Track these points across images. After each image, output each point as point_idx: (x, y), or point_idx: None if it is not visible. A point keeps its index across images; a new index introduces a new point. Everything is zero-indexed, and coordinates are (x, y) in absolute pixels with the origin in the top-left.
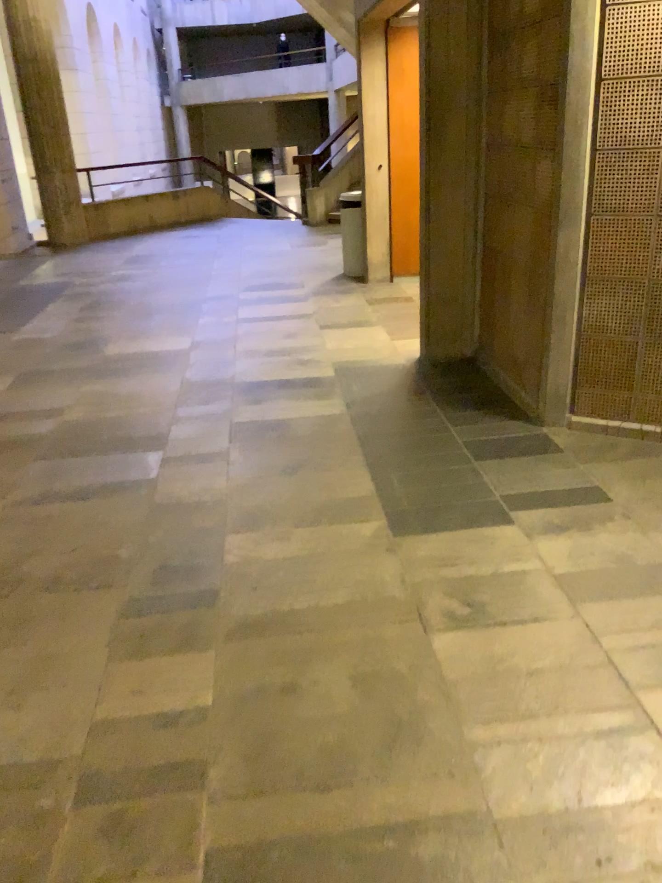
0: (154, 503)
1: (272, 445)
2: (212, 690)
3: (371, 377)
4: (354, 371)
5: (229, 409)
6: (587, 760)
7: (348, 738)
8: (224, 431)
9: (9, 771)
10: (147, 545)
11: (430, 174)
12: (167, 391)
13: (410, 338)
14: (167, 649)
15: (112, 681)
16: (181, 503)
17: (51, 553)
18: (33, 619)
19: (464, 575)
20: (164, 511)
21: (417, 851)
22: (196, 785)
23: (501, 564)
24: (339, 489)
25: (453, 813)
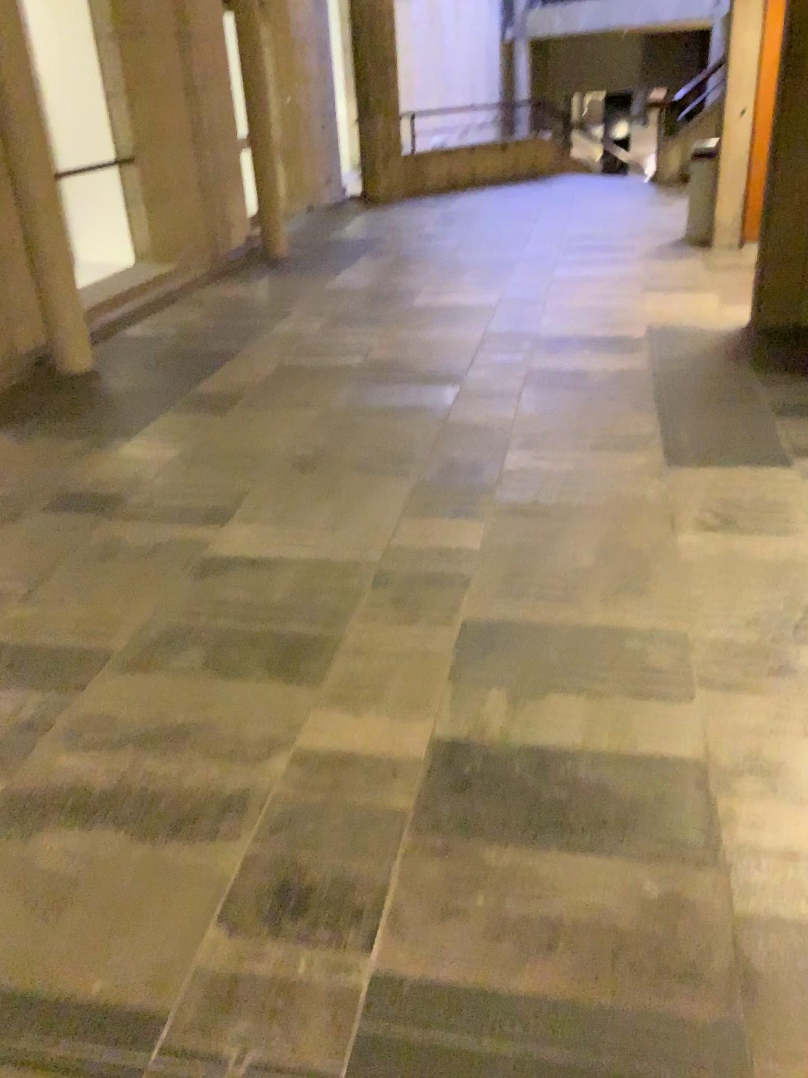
0: (448, 421)
1: (567, 387)
2: (482, 540)
3: (685, 340)
4: (668, 333)
5: (530, 356)
6: (785, 615)
7: (586, 579)
8: (521, 372)
9: (327, 562)
10: (439, 448)
11: (783, 116)
12: (472, 338)
13: (740, 306)
14: (449, 513)
15: (405, 525)
16: (473, 422)
17: (359, 446)
18: (345, 485)
19: (725, 497)
20: (457, 427)
21: (623, 641)
22: (462, 586)
23: (764, 494)
24: (624, 426)
25: (659, 628)
